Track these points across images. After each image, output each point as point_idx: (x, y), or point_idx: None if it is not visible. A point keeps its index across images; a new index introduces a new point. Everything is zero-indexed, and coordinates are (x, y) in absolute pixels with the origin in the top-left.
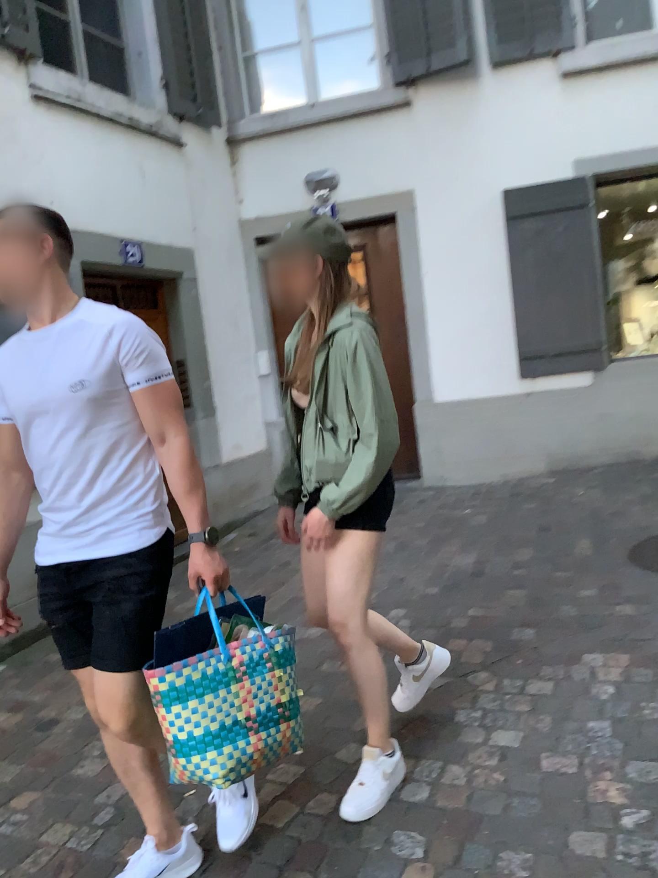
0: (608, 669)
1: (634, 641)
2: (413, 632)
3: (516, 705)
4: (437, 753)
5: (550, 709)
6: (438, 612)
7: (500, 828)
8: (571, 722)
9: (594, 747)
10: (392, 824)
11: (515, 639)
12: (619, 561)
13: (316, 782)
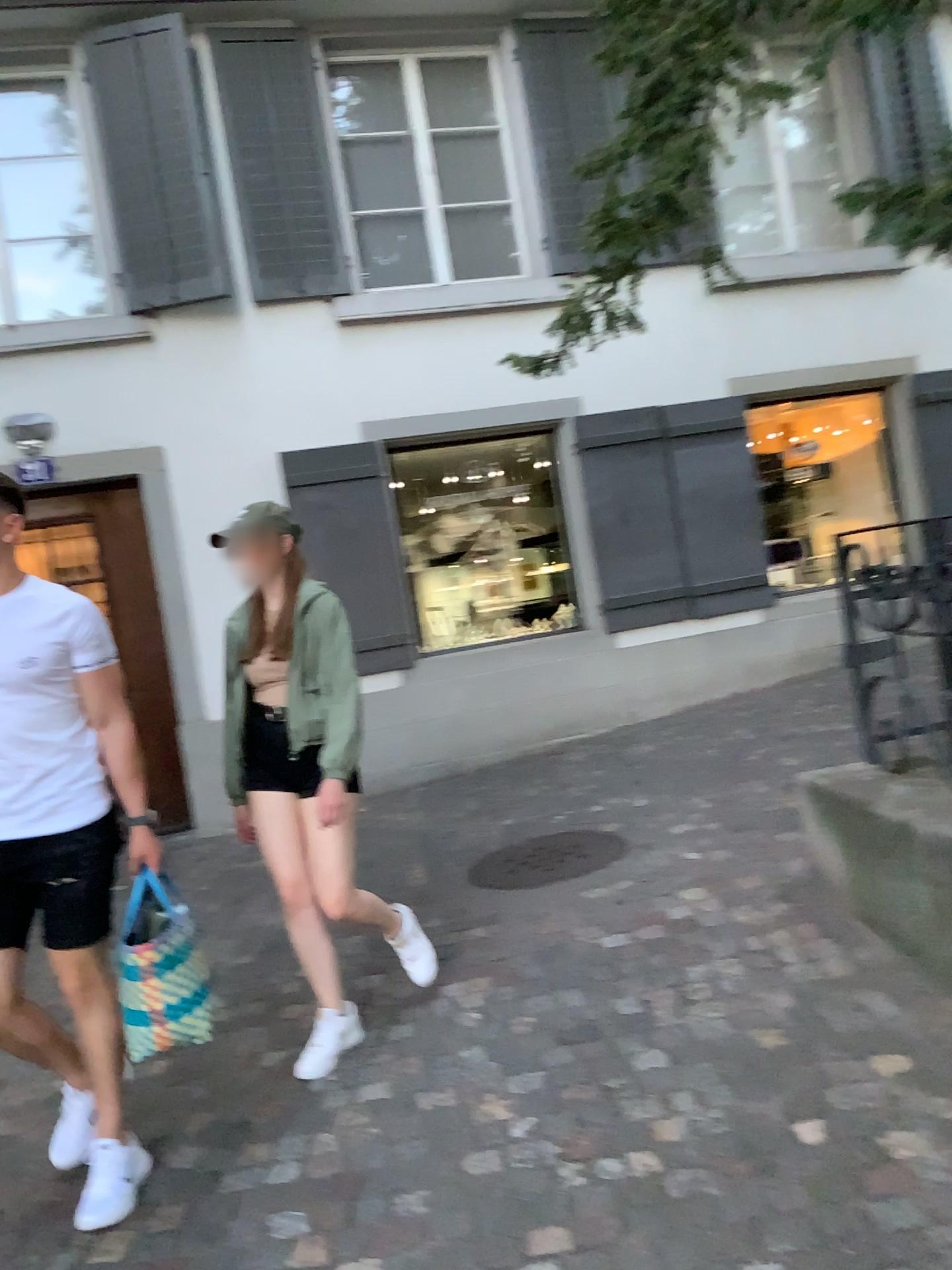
0: (471, 995)
1: (493, 962)
2: (232, 1009)
3: (379, 1055)
4: (300, 1125)
5: (417, 1050)
6: (258, 980)
7: (390, 1171)
8: (442, 1055)
9: (471, 1072)
10: (266, 1205)
11: (361, 989)
12: (461, 886)
13: (154, 1195)
